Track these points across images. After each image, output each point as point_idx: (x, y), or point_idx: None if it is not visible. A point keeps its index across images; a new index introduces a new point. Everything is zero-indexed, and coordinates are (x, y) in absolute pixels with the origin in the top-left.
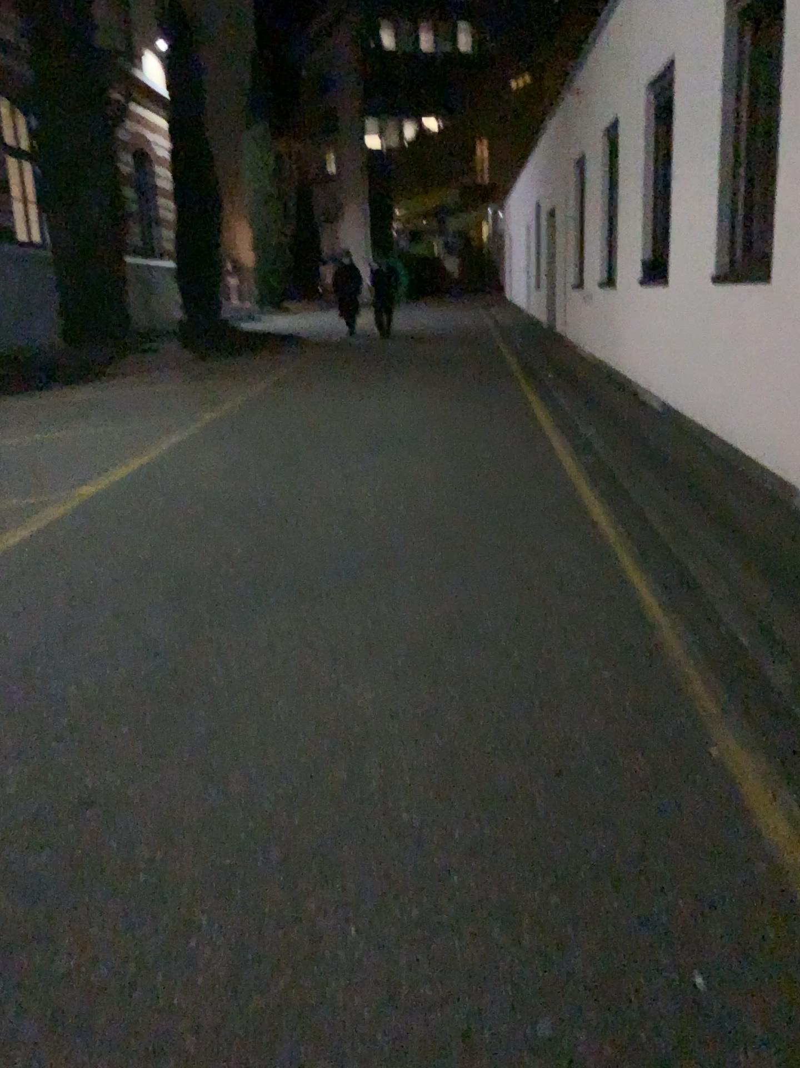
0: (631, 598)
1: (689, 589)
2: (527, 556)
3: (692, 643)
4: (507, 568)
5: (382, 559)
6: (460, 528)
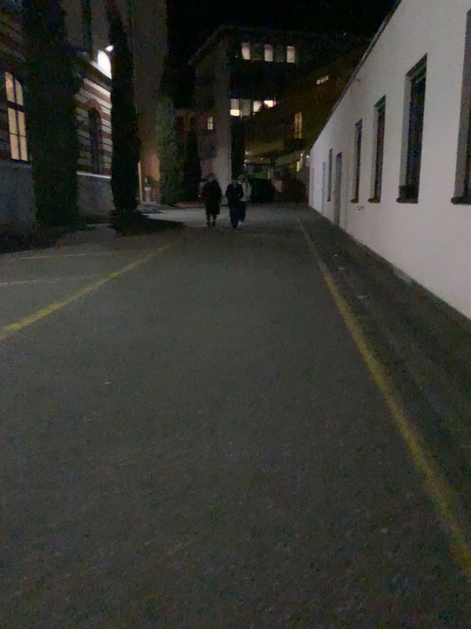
0: (399, 445)
1: (444, 439)
2: (318, 399)
3: (453, 497)
4: (304, 410)
5: (211, 397)
6: (270, 371)
